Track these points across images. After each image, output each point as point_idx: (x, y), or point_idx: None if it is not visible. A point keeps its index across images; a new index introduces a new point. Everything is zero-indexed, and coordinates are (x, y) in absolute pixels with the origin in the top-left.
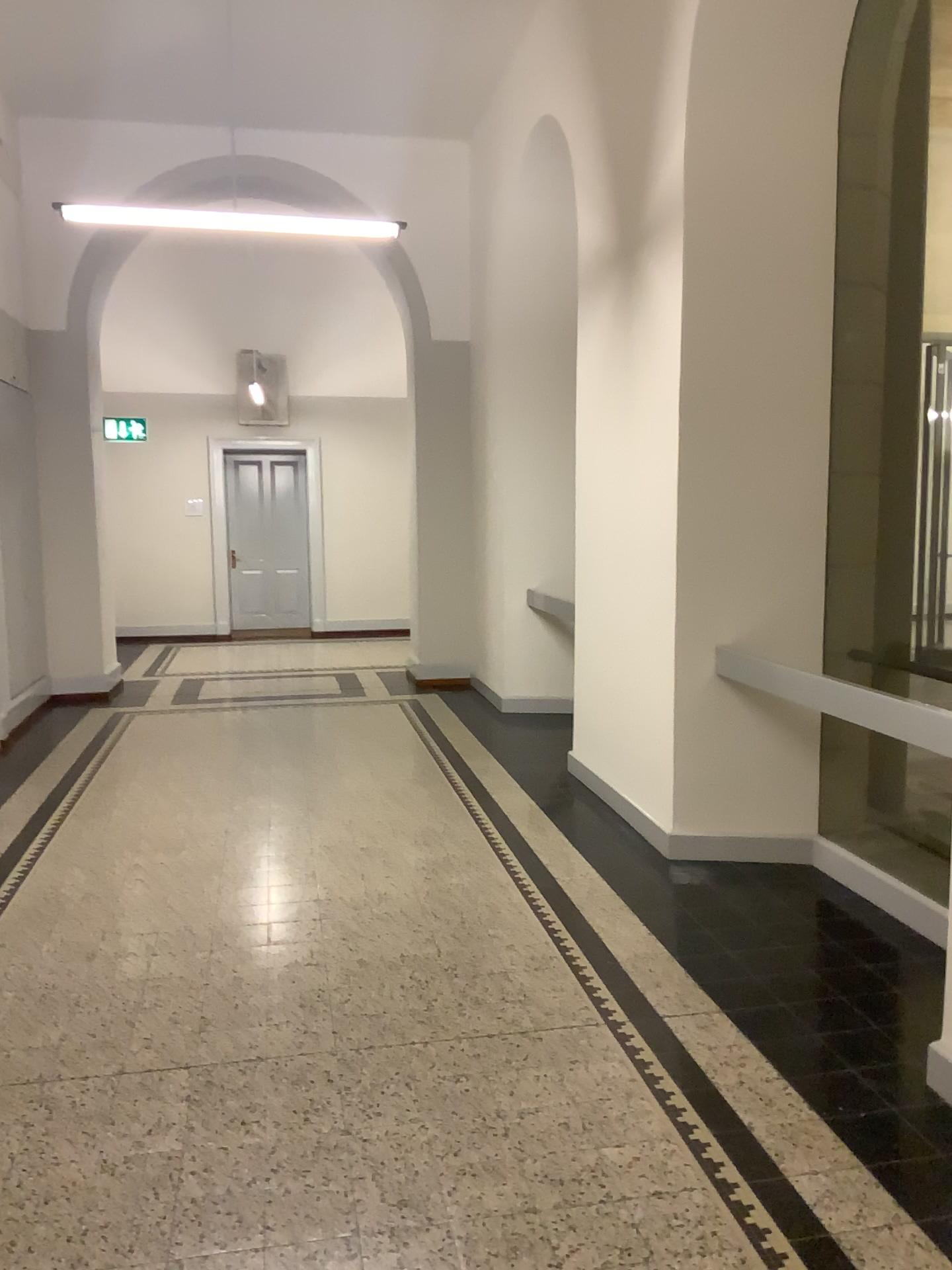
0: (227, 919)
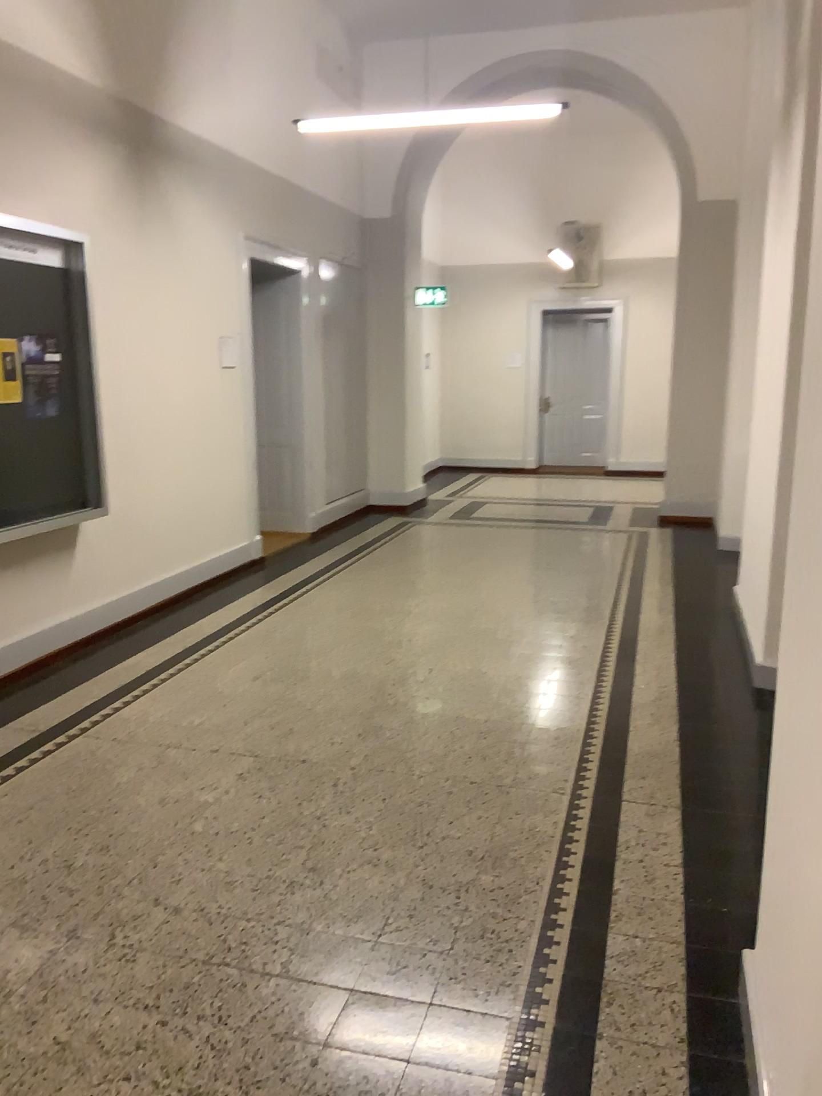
0: (334, 667)
